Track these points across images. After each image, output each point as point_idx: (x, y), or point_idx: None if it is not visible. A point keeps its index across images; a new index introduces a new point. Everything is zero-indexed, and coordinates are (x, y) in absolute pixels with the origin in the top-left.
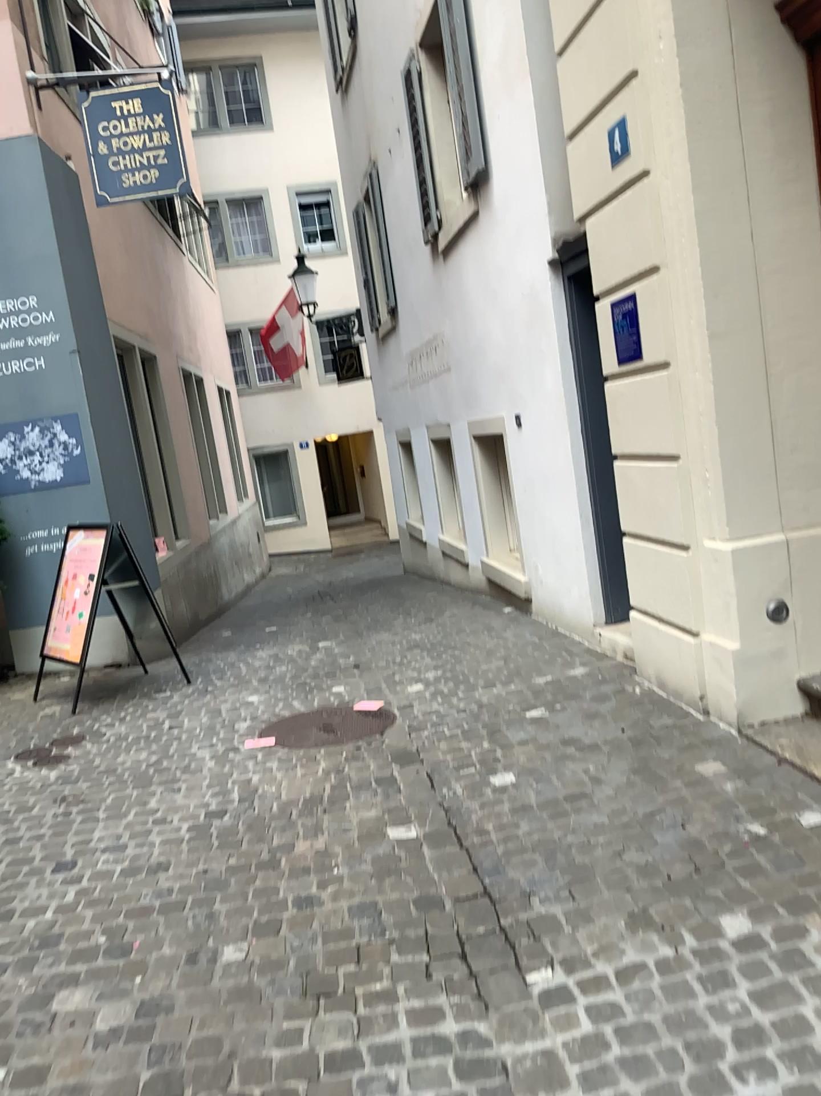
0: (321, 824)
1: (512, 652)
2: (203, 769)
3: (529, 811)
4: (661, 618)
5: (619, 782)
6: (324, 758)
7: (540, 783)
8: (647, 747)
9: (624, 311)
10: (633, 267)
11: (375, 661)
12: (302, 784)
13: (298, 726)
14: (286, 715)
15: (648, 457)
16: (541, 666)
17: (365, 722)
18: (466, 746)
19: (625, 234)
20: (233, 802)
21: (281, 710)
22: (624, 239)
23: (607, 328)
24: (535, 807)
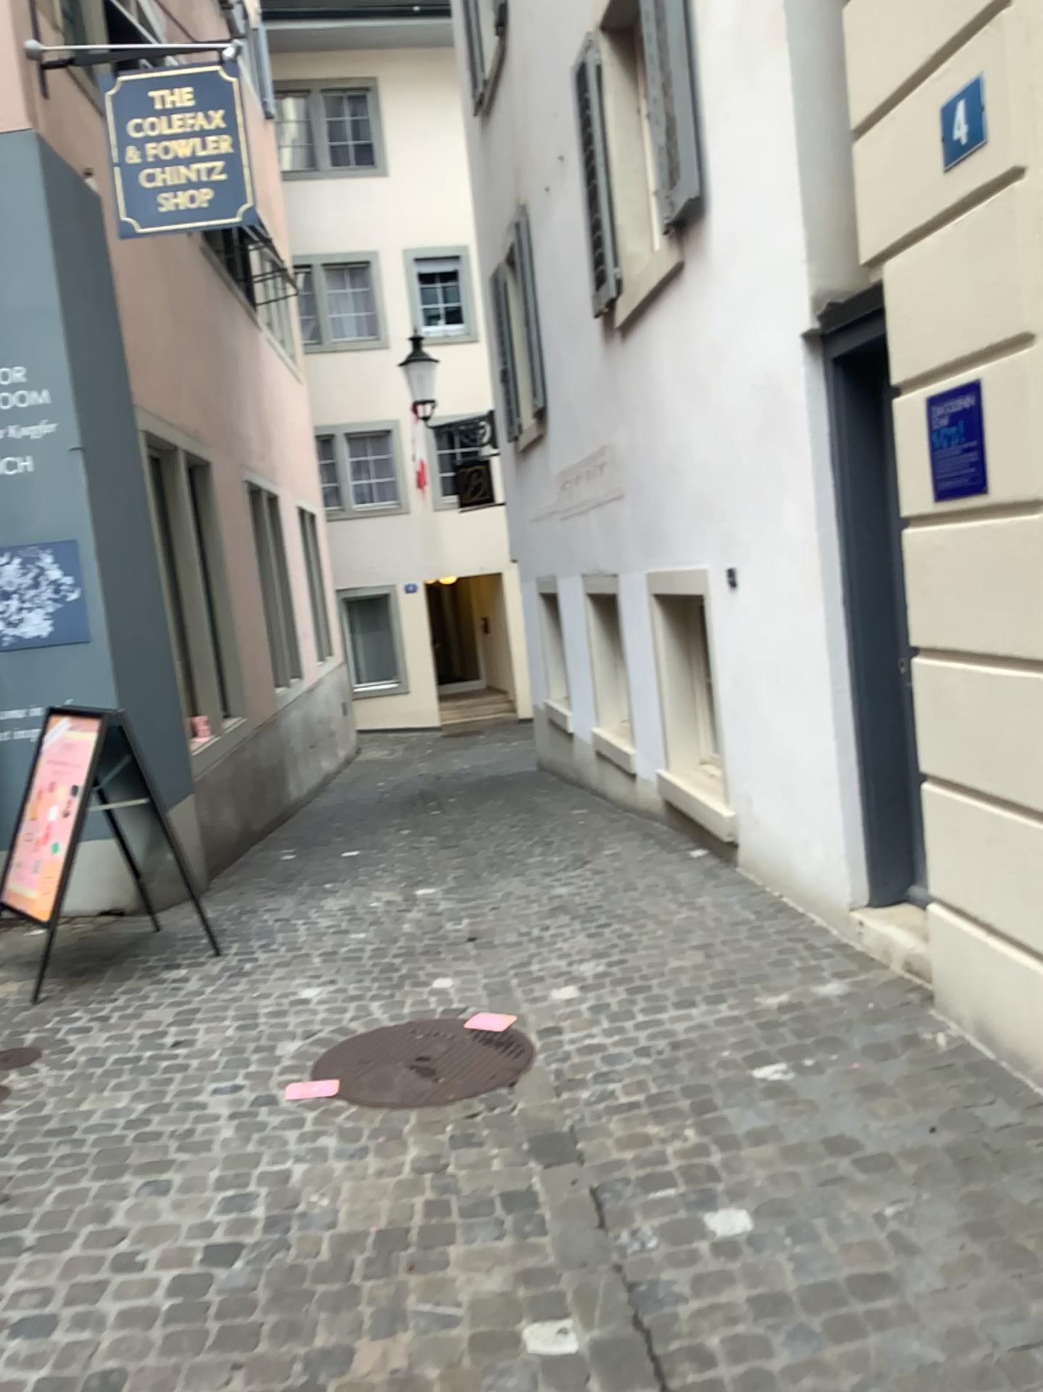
0: (403, 1305)
1: (716, 938)
2: (215, 1142)
3: (787, 1315)
4: (992, 927)
5: (949, 1256)
6: (416, 1135)
7: (798, 1240)
8: (983, 1174)
9: (954, 408)
10: (978, 334)
11: (501, 935)
12: (374, 1197)
13: (377, 1058)
14: (360, 1034)
15: (983, 658)
16: (765, 971)
17: (484, 1060)
18: (655, 1133)
19: (966, 278)
20: (253, 1231)
21: (353, 1020)
22: (964, 287)
23: (917, 438)
24: (798, 1305)
